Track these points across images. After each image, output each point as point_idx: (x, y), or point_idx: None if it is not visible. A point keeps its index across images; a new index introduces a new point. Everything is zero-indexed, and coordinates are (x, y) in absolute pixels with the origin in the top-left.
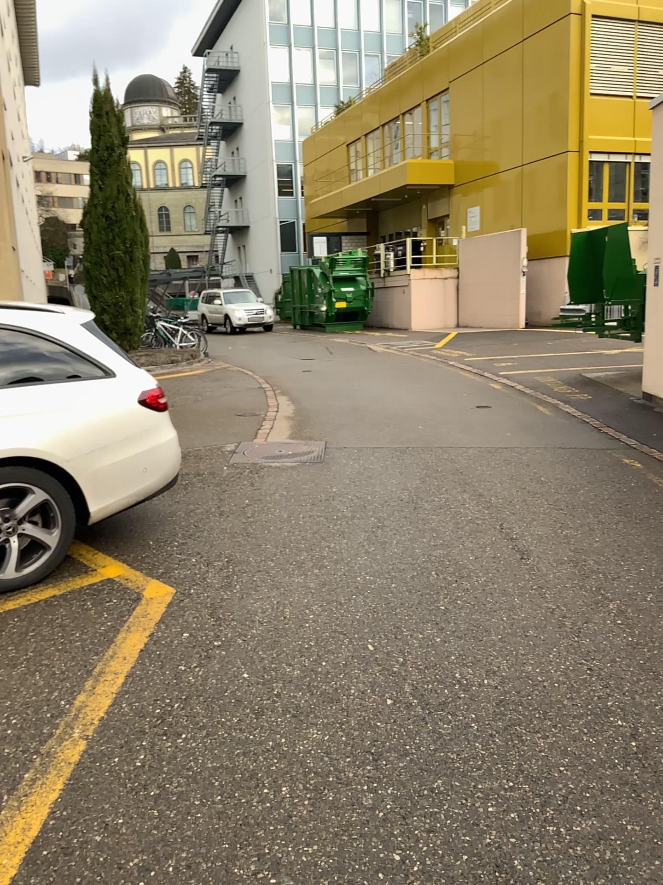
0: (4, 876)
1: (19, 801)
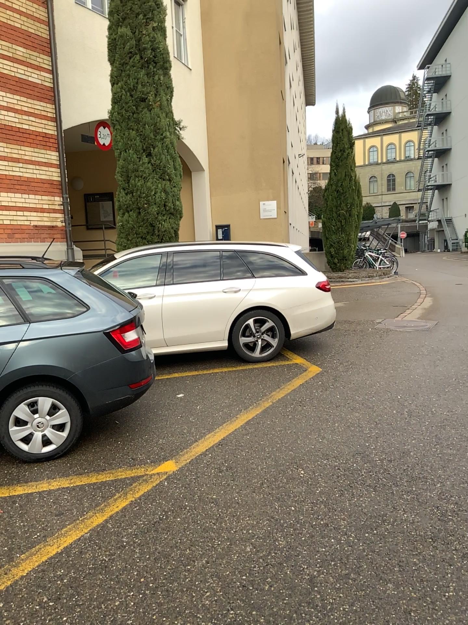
0: (238, 424)
1: (246, 411)
